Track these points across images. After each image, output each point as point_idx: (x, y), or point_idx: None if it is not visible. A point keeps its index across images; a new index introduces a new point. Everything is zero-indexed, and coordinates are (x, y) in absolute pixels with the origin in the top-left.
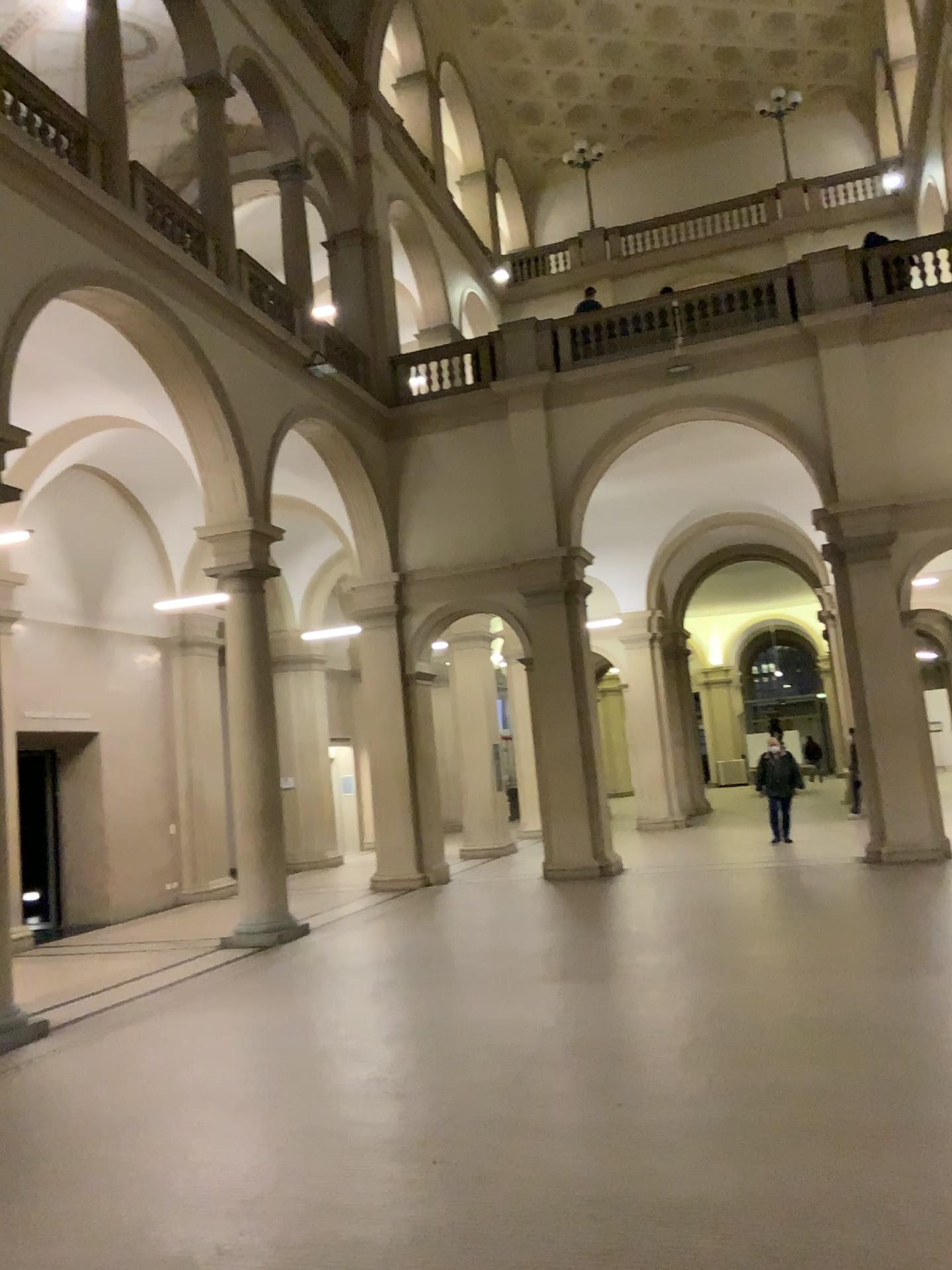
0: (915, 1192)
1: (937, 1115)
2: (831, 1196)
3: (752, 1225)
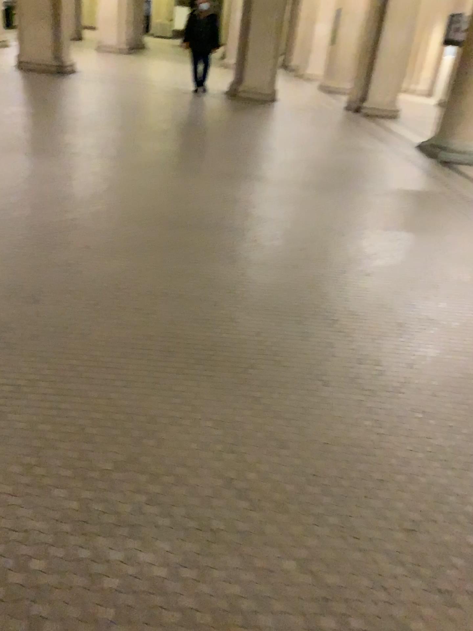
0: (230, 474)
1: (259, 347)
2: (134, 489)
3: (18, 555)
